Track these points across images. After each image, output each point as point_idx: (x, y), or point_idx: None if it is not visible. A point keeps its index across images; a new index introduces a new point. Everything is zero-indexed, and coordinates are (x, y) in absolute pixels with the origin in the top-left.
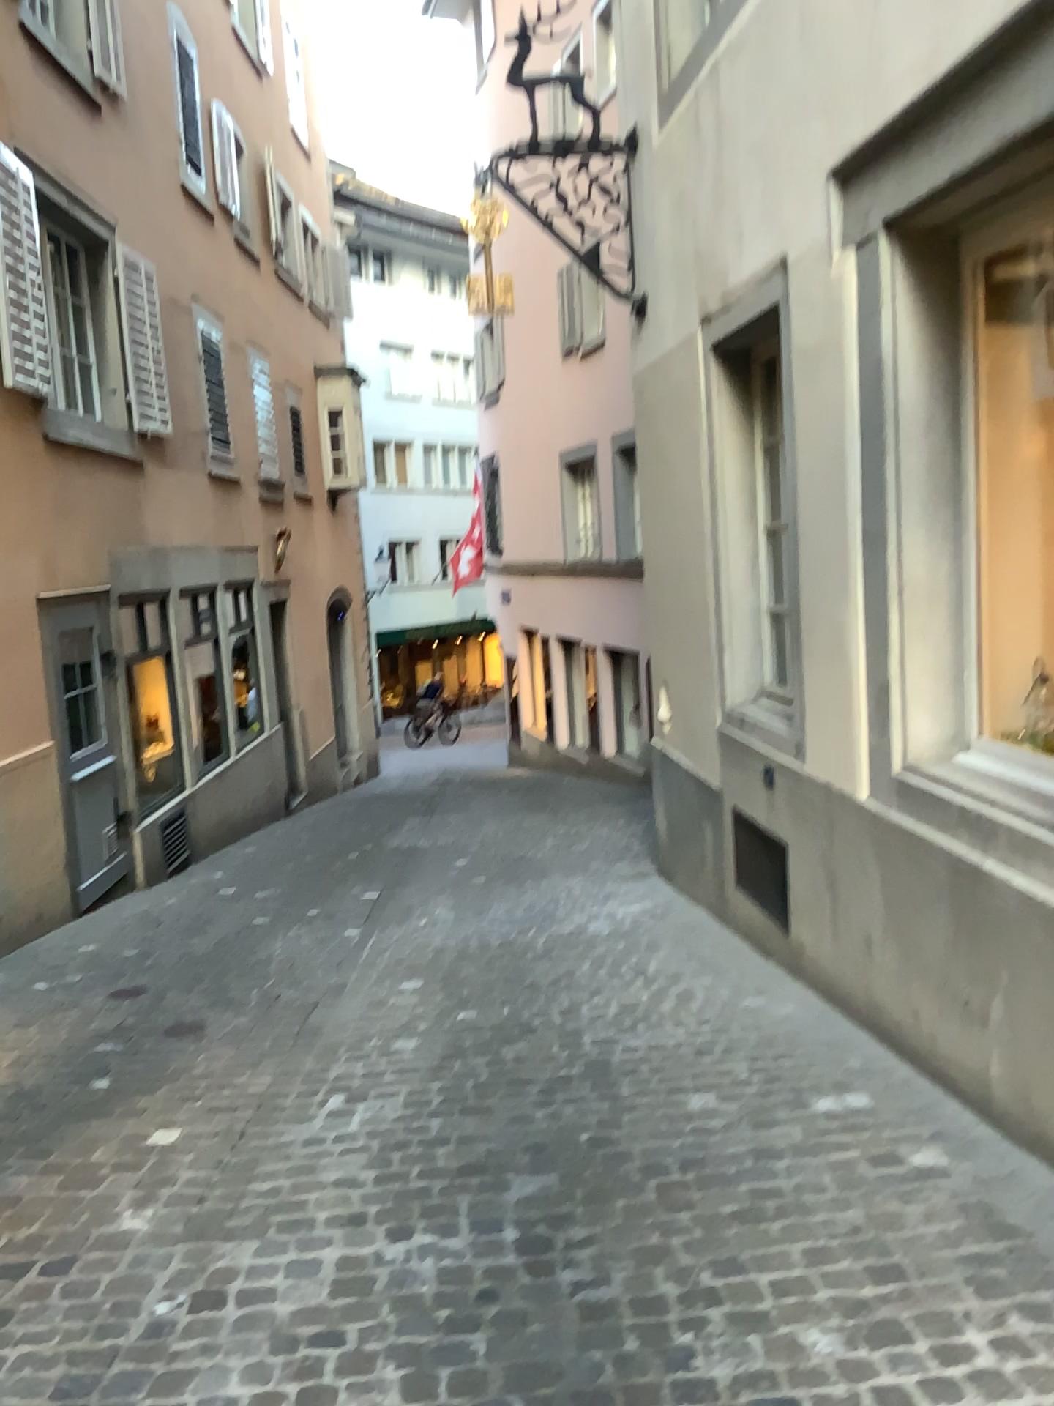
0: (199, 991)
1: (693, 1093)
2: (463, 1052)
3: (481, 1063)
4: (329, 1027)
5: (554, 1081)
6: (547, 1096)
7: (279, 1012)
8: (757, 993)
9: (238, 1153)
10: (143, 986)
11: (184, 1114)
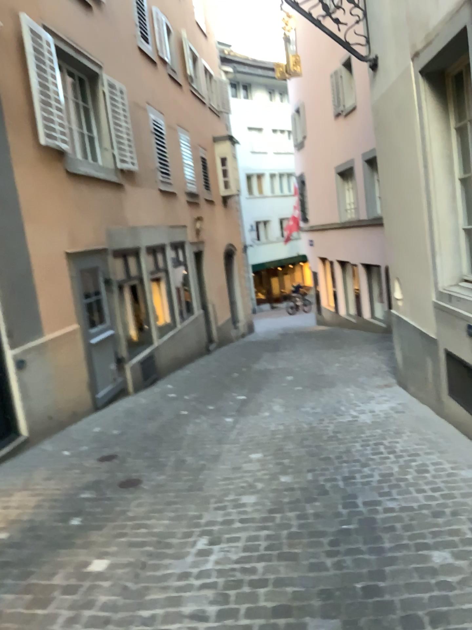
0: (143, 457)
1: (435, 552)
2: (282, 506)
3: (293, 516)
4: (207, 485)
5: (339, 533)
6: (334, 547)
7: (182, 472)
8: (469, 469)
9: (137, 583)
10: (117, 454)
11: (113, 548)
